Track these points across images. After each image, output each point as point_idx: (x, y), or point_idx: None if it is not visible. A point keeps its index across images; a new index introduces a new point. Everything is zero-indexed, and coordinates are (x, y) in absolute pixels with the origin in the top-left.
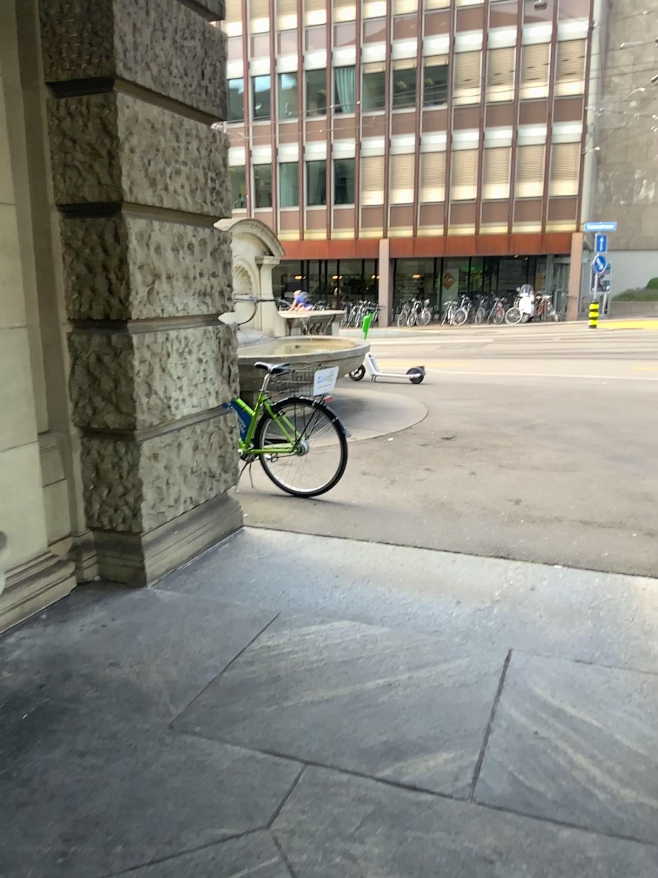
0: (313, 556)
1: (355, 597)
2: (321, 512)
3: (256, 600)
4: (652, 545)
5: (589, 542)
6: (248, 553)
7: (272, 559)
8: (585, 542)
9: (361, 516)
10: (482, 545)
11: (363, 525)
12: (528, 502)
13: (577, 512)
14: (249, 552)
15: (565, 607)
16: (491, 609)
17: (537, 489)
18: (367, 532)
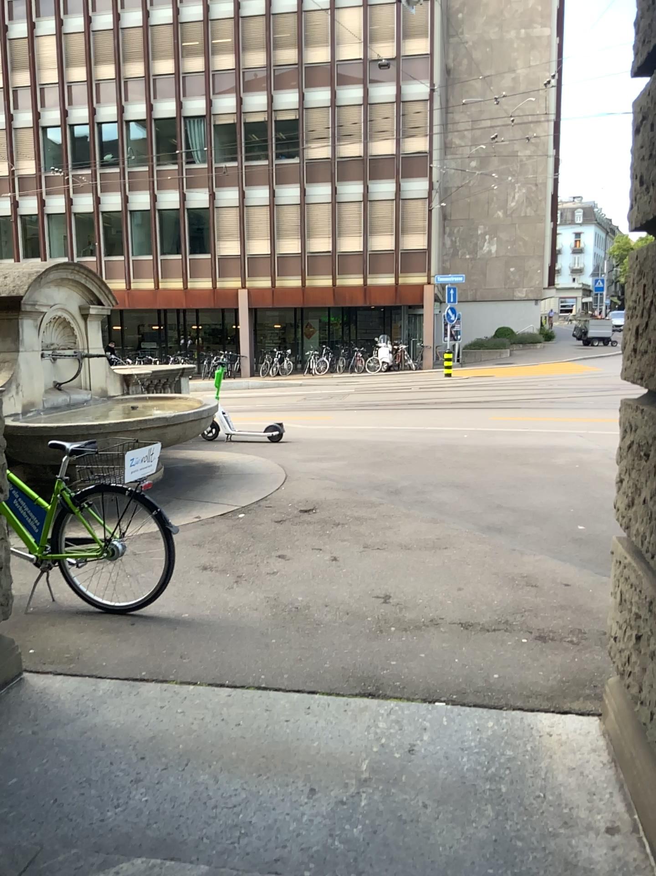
0: (112, 722)
1: (160, 802)
2: (137, 639)
3: (4, 828)
4: (551, 660)
5: (476, 661)
6: (18, 724)
7: (50, 734)
8: (471, 661)
9: (190, 641)
10: (344, 679)
11: (190, 656)
12: (398, 603)
13: (457, 614)
14: (18, 722)
15: (457, 788)
16: (357, 803)
17: (408, 583)
18: (194, 669)
